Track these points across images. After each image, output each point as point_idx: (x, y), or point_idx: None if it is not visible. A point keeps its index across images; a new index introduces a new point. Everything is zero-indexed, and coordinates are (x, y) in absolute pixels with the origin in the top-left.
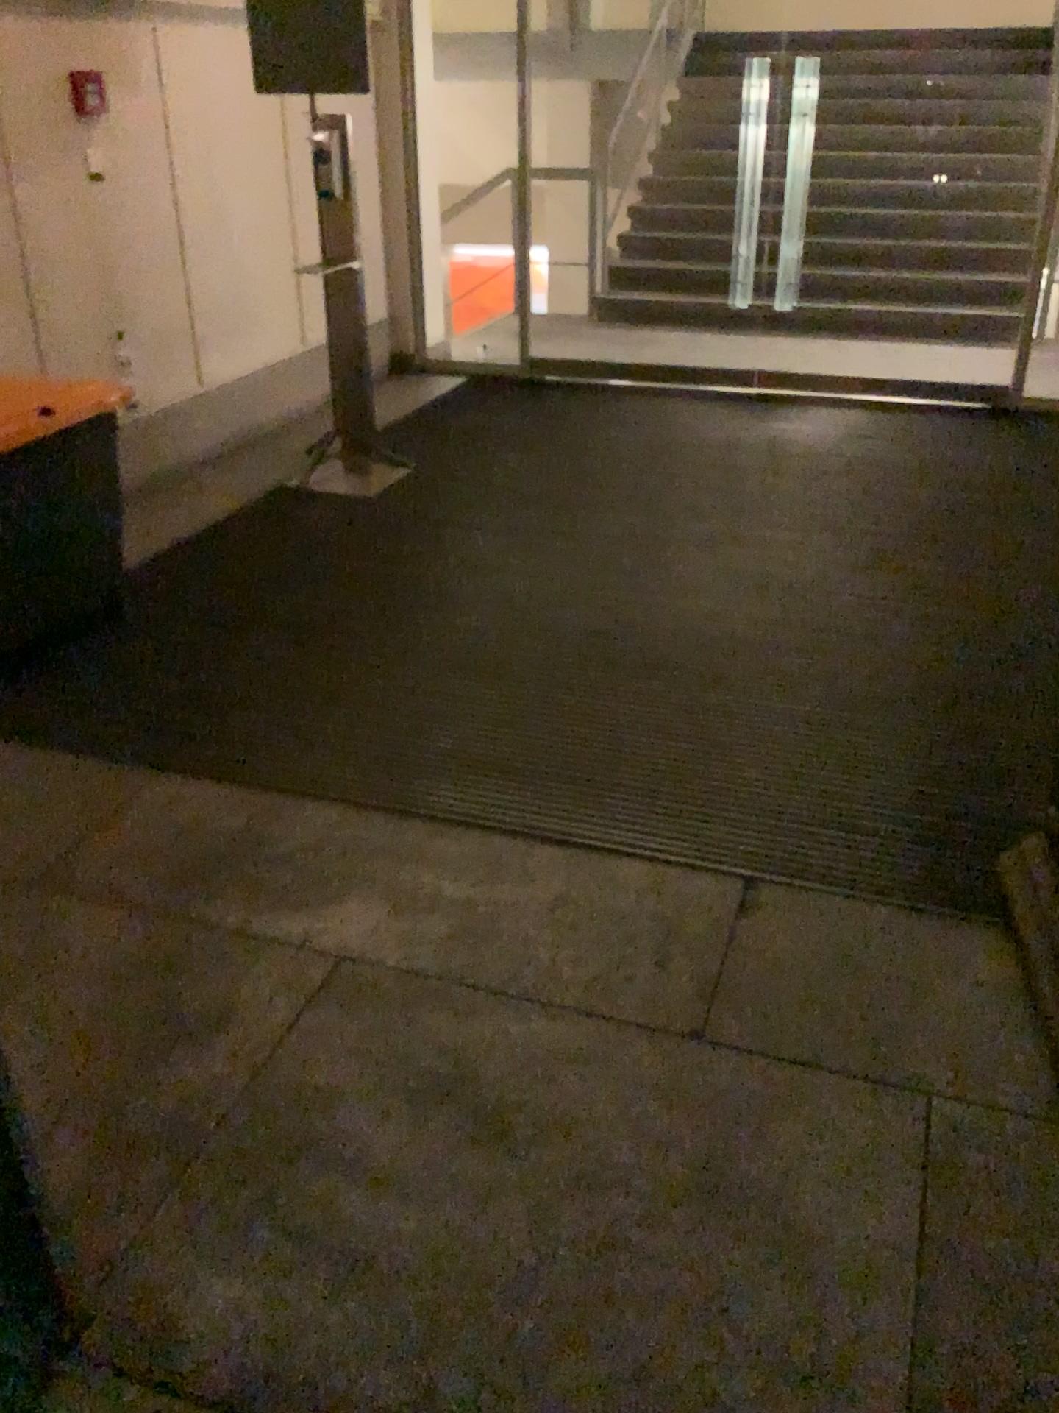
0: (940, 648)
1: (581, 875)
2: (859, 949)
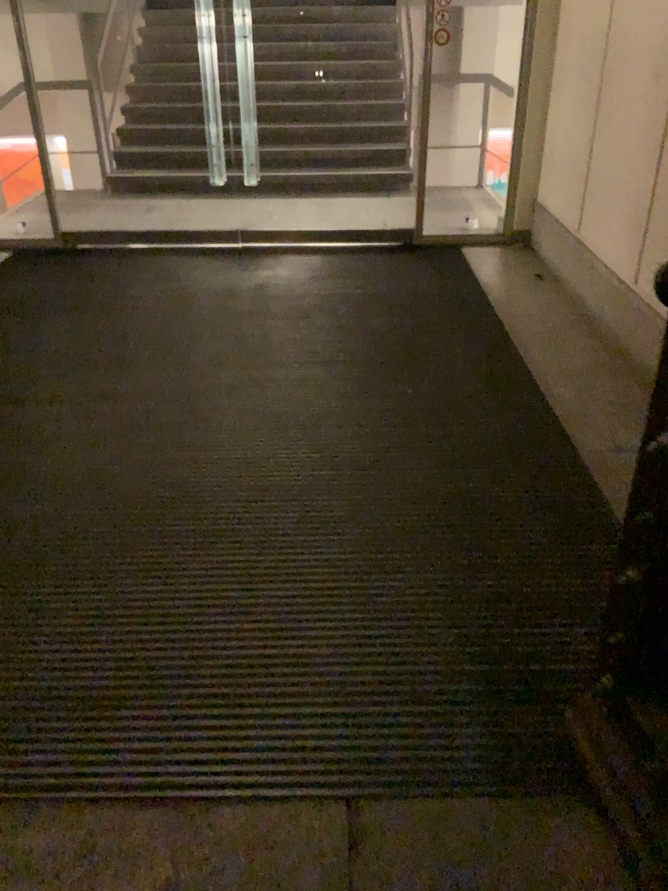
0: (450, 474)
1: (205, 850)
2: (496, 887)
